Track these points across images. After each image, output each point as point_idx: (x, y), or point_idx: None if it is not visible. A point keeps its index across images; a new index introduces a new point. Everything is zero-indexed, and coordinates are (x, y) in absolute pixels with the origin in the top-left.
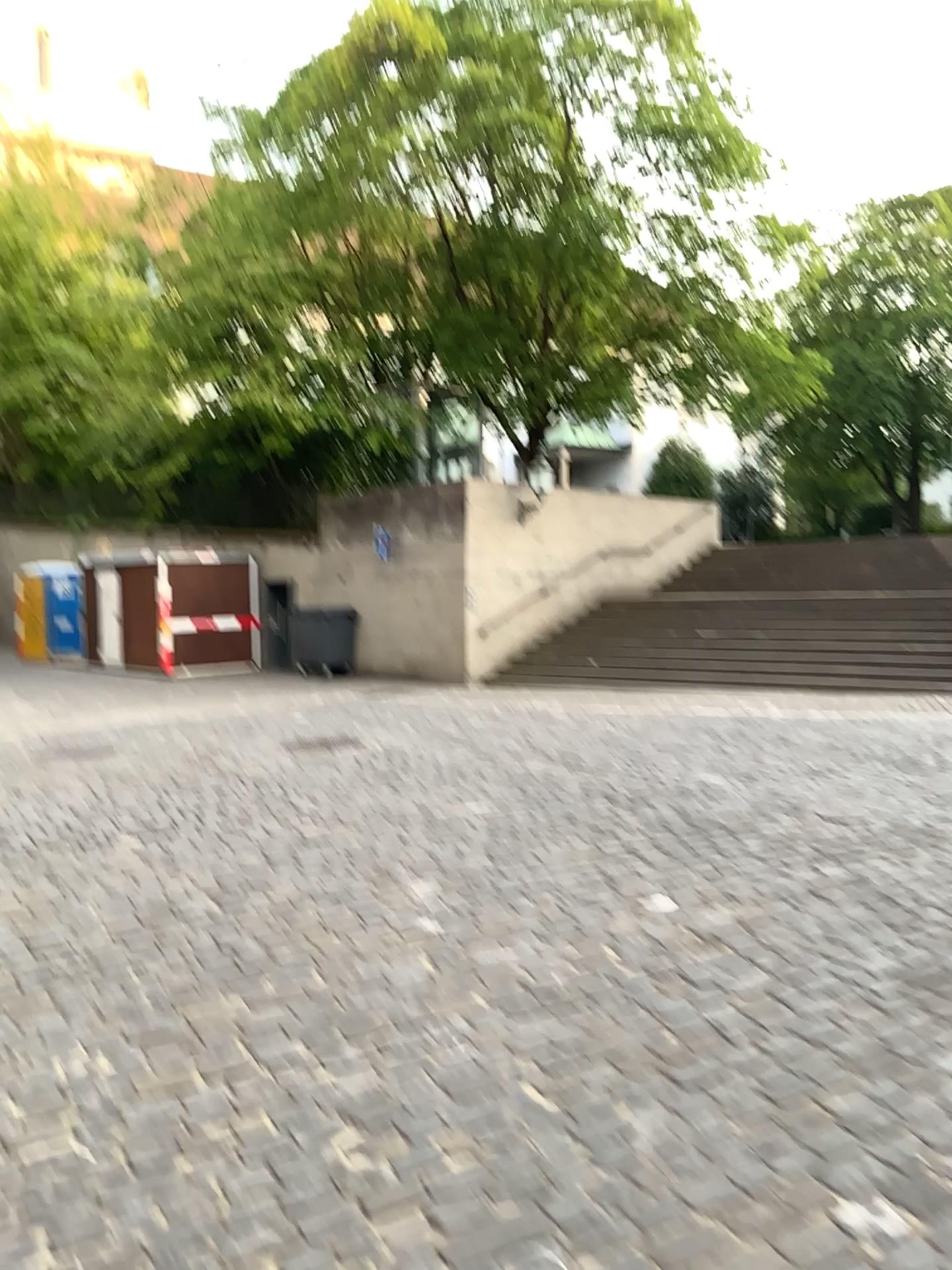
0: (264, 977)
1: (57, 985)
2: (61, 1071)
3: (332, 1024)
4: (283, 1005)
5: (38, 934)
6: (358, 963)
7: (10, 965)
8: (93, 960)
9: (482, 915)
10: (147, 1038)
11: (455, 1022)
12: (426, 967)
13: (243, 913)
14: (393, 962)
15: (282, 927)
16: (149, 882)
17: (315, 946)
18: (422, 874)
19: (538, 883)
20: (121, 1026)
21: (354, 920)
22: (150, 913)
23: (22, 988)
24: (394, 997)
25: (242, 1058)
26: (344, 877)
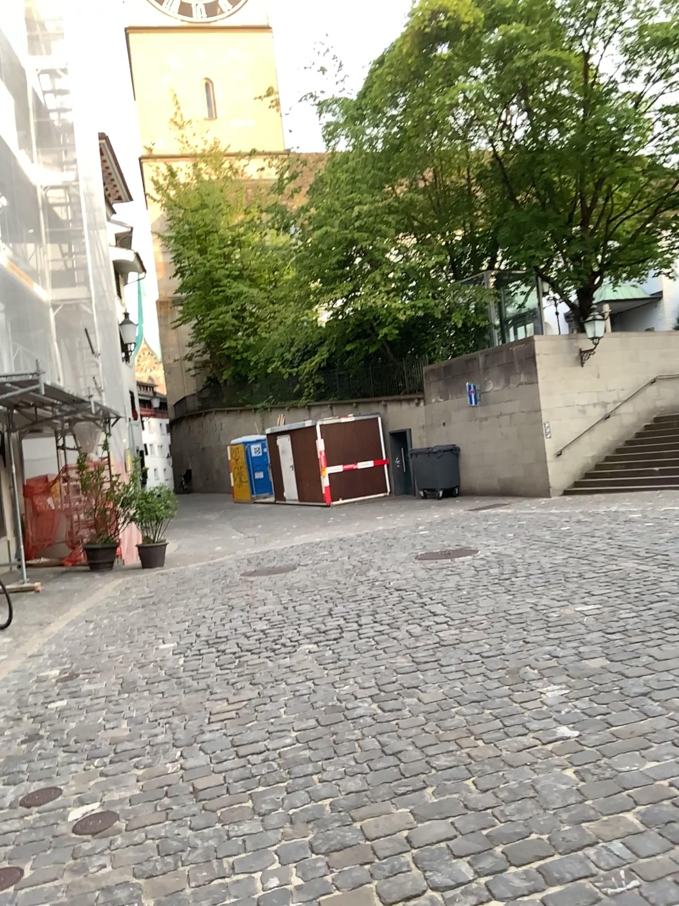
0: (424, 786)
1: (256, 789)
2: (259, 885)
3: (494, 843)
4: (445, 818)
5: (241, 737)
6: (508, 772)
7: (220, 767)
8: (283, 763)
9: (615, 718)
10: (329, 852)
11: (615, 848)
12: (572, 777)
13: (400, 716)
14: (540, 772)
15: (435, 730)
16: (324, 685)
17: (465, 751)
18: (550, 674)
19: (661, 682)
20: (307, 835)
21: (496, 723)
22: (326, 716)
23: (229, 792)
24: (548, 814)
25: (415, 881)
26: (481, 678)
